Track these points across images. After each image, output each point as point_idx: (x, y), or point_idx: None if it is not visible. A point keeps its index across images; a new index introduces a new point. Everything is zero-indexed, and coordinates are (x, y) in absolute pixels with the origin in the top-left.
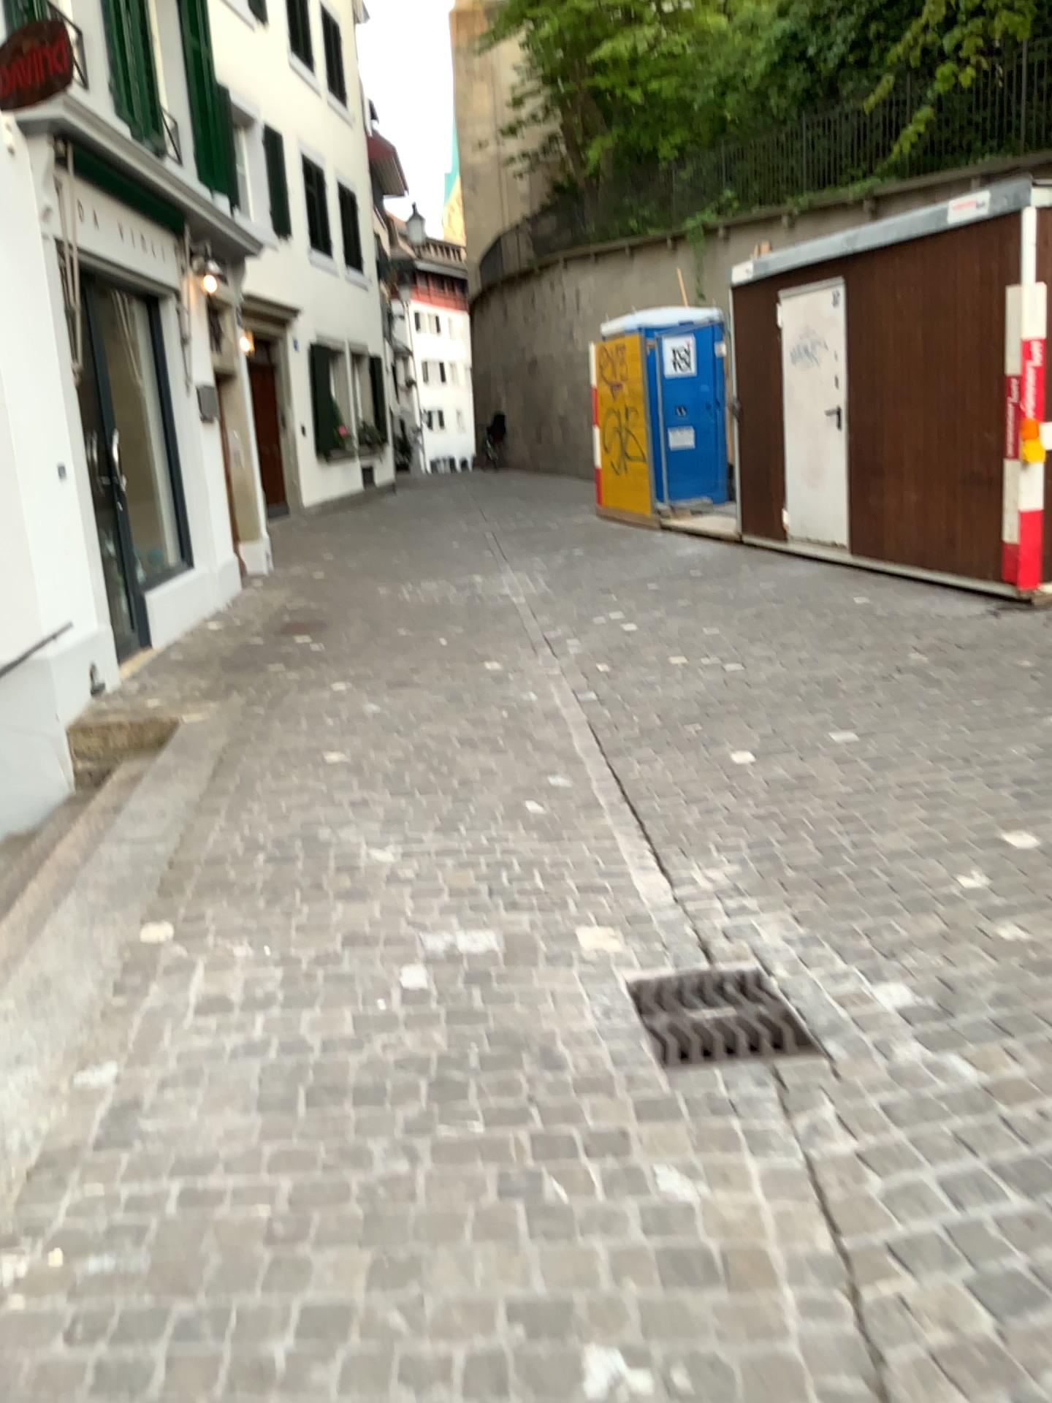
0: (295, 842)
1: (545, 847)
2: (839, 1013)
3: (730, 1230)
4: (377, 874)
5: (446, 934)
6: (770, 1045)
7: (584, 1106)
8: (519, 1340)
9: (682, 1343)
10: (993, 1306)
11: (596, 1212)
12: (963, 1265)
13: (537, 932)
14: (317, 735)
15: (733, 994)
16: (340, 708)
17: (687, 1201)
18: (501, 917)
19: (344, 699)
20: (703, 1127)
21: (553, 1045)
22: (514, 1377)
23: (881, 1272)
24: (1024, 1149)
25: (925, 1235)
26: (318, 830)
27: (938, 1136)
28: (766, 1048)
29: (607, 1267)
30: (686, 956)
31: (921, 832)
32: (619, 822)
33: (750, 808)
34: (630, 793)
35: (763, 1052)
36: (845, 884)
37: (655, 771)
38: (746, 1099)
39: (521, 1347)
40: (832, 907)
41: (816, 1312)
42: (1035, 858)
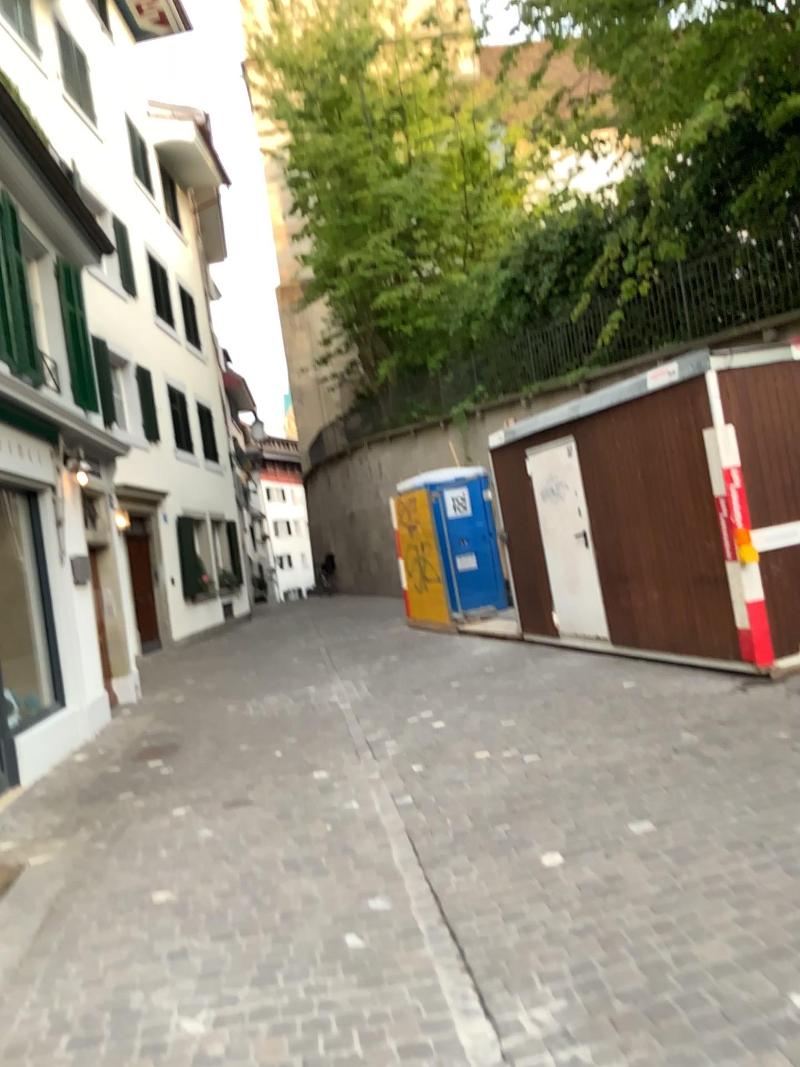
0: (105, 1013)
1: (364, 993)
2: None
3: None
4: (185, 1052)
5: None
6: None
7: None
8: None
9: None
10: None
11: None
12: None
13: None
14: (150, 871)
15: None
16: (176, 838)
17: None
18: None
19: (181, 827)
20: None
21: None
22: None
23: None
24: None
25: None
26: (132, 994)
27: None
28: None
29: None
30: None
31: (737, 936)
32: (437, 951)
33: (566, 920)
34: (446, 913)
35: None
36: (677, 1016)
37: (469, 884)
38: None
39: None
40: (668, 1050)
41: None
42: None
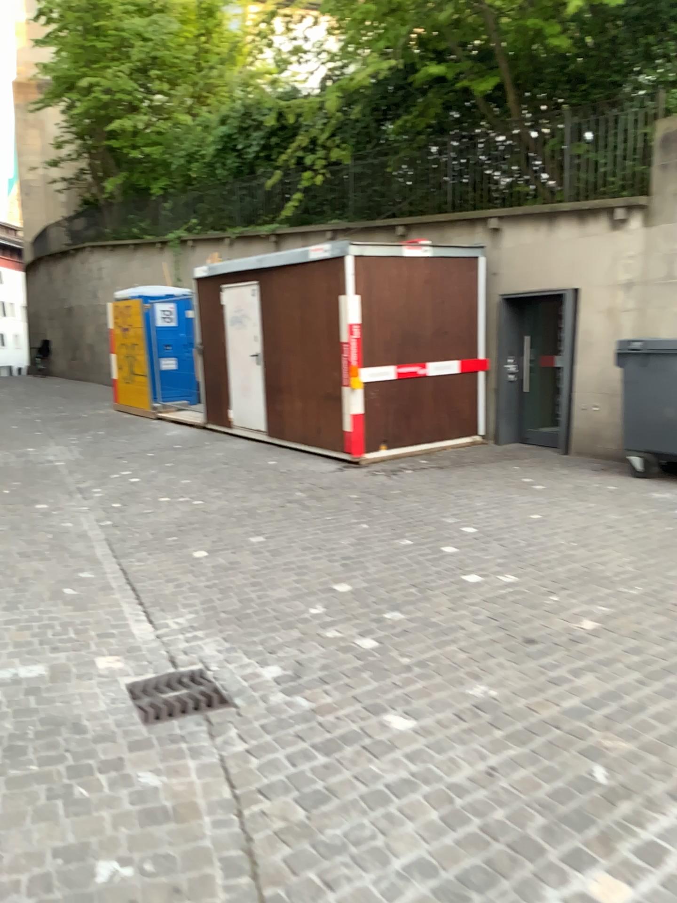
0: None
1: (76, 614)
2: (243, 685)
3: (178, 795)
4: None
5: (13, 668)
6: (205, 705)
7: (98, 749)
8: (59, 866)
9: (149, 851)
10: (305, 806)
11: (104, 799)
12: (293, 791)
13: (71, 661)
14: None
15: (186, 682)
16: None
17: (155, 786)
18: (48, 655)
19: None
20: (166, 749)
21: (80, 721)
22: (56, 882)
23: (253, 801)
24: (327, 735)
25: (276, 781)
26: None
27: (287, 735)
28: (203, 707)
29: (109, 824)
30: (161, 665)
31: (293, 588)
32: (123, 596)
33: (201, 582)
34: (130, 579)
35: (201, 709)
36: (251, 619)
37: (146, 566)
38: (190, 733)
39: (59, 869)
40: (243, 632)
41: (220, 824)
42: (349, 598)
